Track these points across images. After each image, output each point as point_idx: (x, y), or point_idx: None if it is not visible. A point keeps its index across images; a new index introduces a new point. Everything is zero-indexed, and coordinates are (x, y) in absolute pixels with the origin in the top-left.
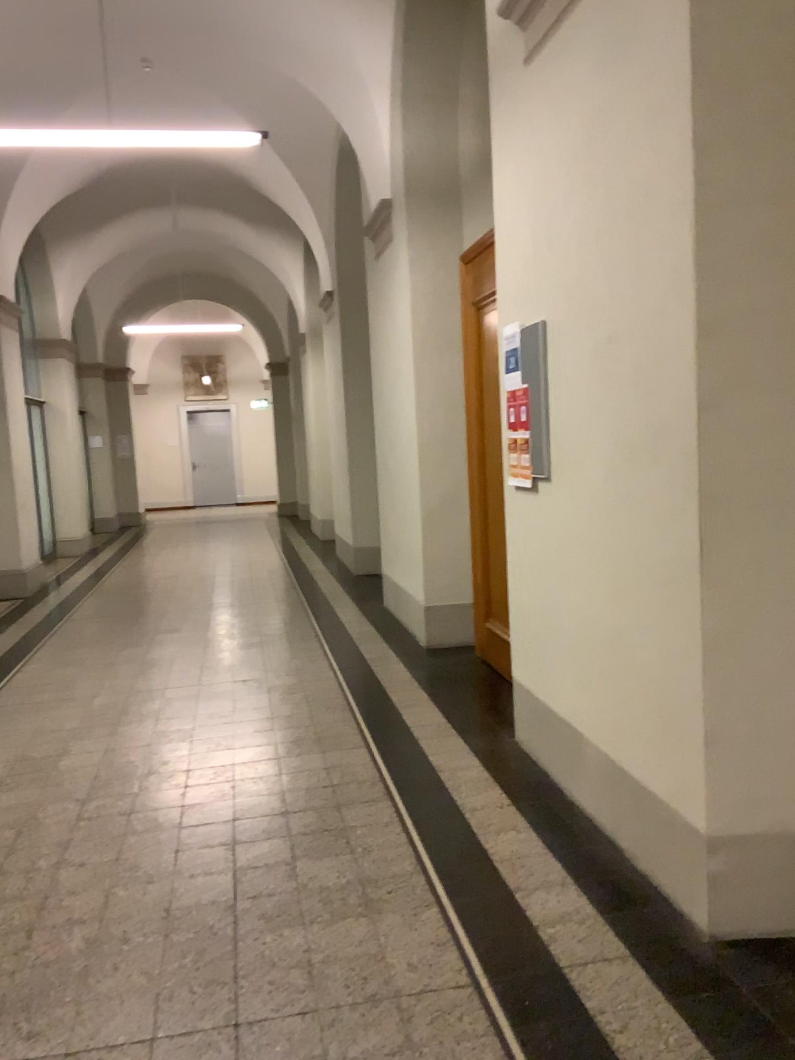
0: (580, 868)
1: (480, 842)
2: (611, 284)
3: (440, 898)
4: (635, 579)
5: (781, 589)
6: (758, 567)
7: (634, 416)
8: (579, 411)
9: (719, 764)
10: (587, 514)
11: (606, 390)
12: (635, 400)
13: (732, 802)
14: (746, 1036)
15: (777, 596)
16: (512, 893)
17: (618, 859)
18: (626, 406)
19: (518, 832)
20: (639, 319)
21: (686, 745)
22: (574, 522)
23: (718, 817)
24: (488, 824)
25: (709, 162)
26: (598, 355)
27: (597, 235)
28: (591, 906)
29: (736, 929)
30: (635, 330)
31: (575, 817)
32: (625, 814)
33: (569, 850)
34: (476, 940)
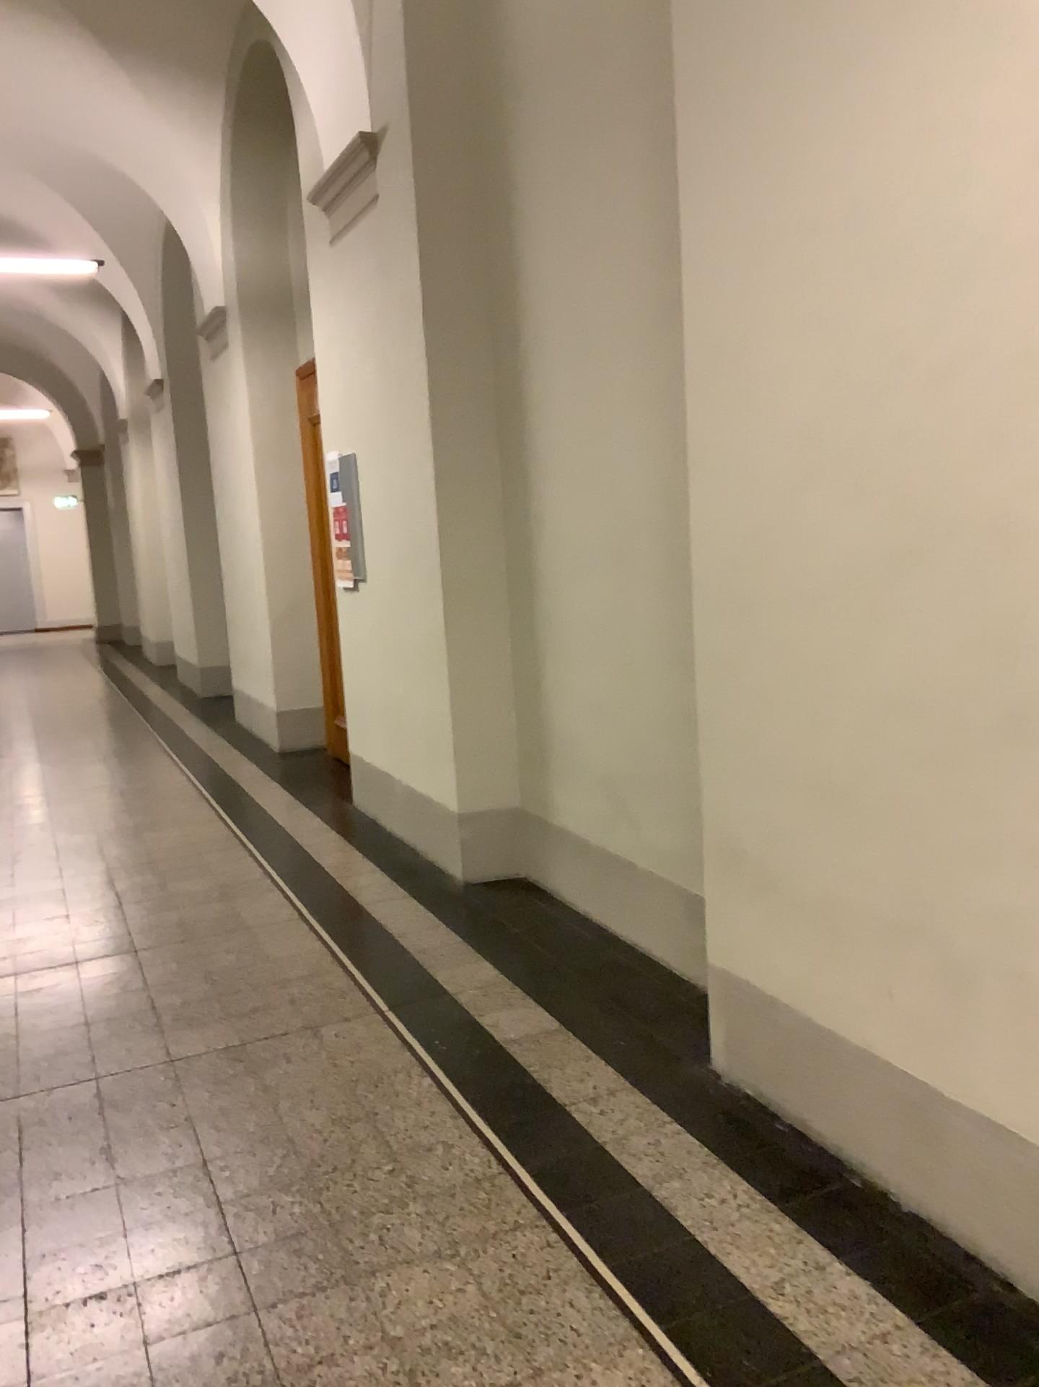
0: (387, 865)
1: (314, 859)
2: (392, 435)
3: (281, 886)
4: (415, 649)
5: (495, 645)
6: (480, 632)
7: (407, 532)
8: (379, 527)
9: (463, 765)
10: (388, 605)
11: (393, 512)
12: (408, 520)
13: (474, 790)
14: (468, 915)
15: (493, 650)
16: (334, 880)
17: (415, 857)
18: (404, 524)
19: (343, 852)
20: (407, 463)
21: (446, 757)
22: (381, 612)
23: (465, 801)
24: (321, 850)
25: (438, 365)
26: (387, 485)
27: (382, 397)
28: (389, 880)
29: (481, 876)
30: (406, 471)
31: (389, 841)
32: (418, 824)
33: (381, 857)
34: (305, 900)
